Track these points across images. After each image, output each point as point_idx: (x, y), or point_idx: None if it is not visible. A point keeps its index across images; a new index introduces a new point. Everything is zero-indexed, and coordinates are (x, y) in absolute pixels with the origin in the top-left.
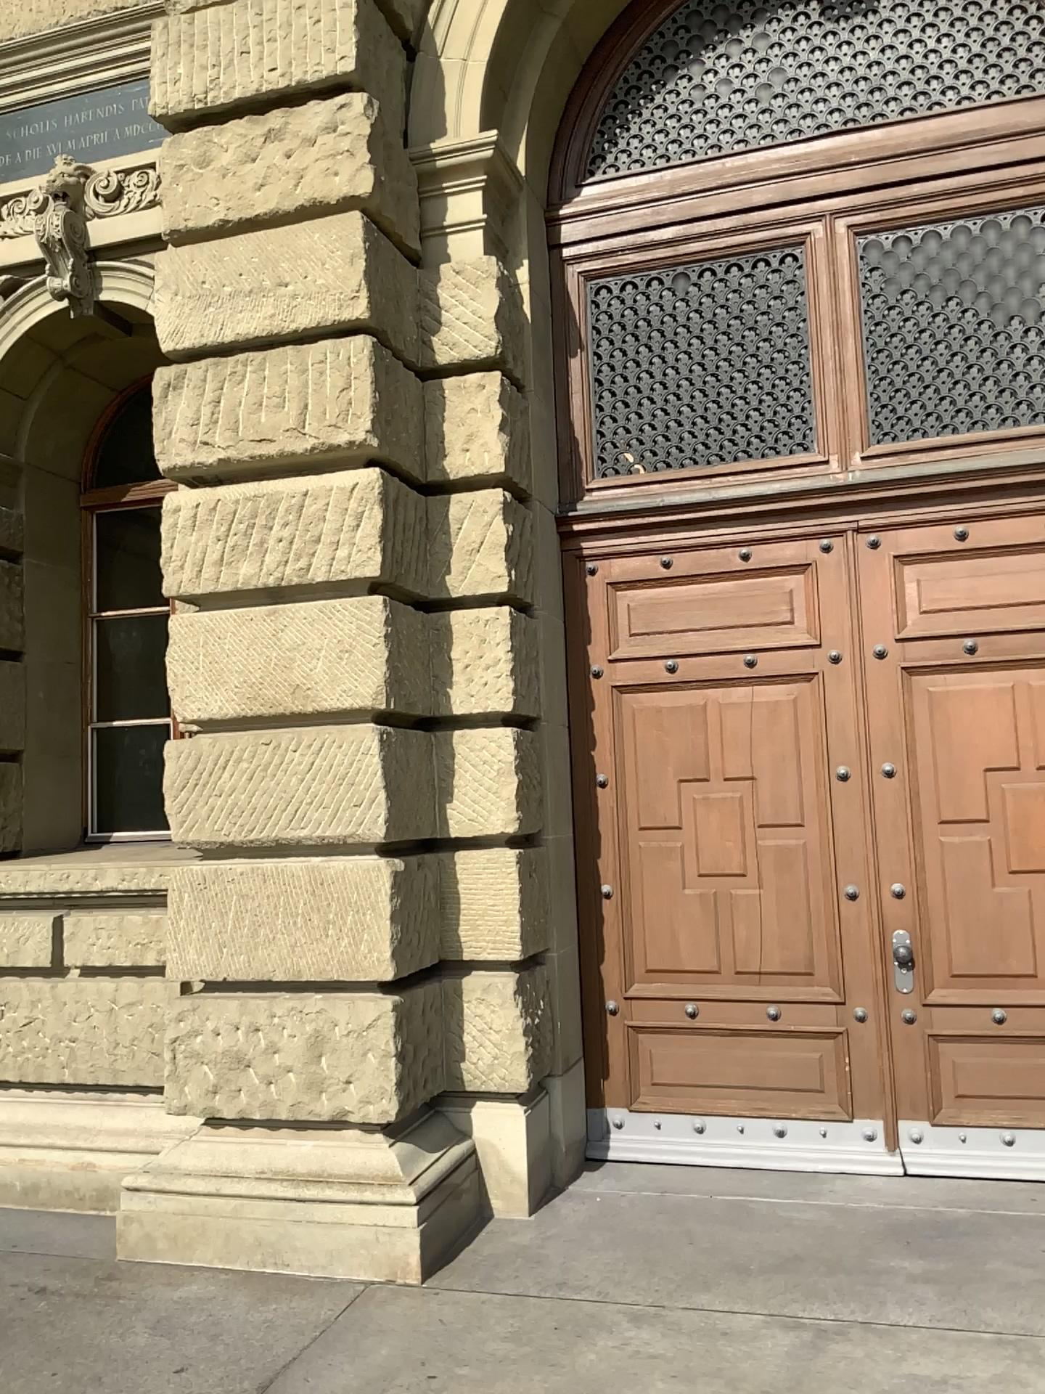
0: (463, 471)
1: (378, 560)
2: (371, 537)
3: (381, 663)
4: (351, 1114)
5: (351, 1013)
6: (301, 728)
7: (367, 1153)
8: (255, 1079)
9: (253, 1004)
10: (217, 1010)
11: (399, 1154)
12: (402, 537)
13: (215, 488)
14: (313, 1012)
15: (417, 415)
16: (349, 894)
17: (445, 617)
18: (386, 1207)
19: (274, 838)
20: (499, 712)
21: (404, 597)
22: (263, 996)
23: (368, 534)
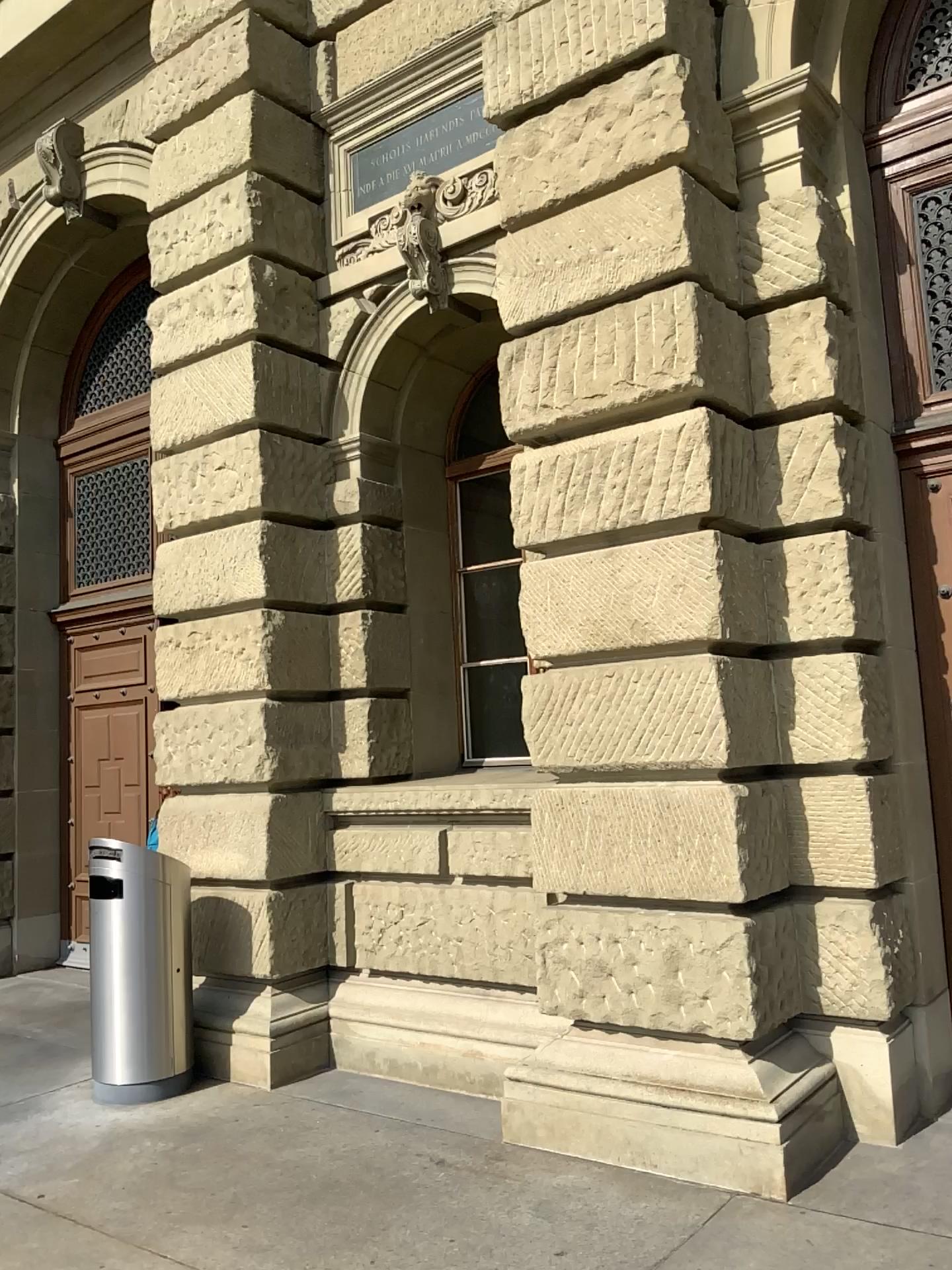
0: (790, 402)
1: (710, 497)
2: (703, 475)
3: (718, 595)
4: (711, 1028)
5: (706, 931)
6: (645, 659)
7: (728, 1066)
8: (618, 987)
9: (613, 918)
10: (581, 921)
11: (759, 1070)
12: (732, 473)
13: (556, 445)
14: (670, 928)
15: (741, 354)
16: (699, 816)
17: (779, 547)
18: (750, 1122)
19: (625, 763)
20: (840, 638)
21: (738, 530)
22: (622, 910)
23: (699, 472)
